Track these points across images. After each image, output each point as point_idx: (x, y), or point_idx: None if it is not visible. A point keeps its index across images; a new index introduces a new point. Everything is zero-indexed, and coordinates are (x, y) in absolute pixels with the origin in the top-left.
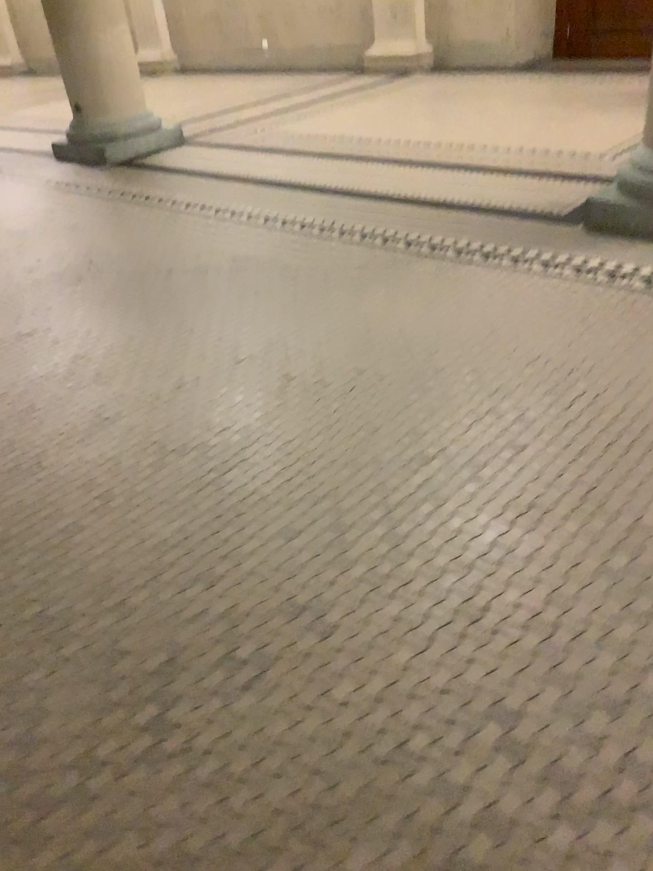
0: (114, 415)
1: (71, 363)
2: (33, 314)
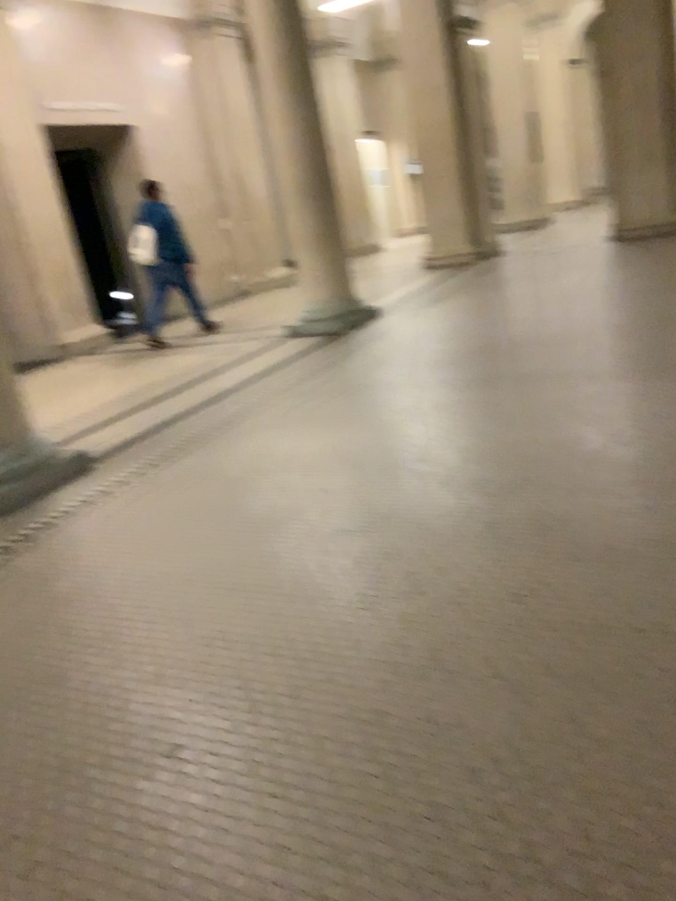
0: (297, 593)
1: (194, 663)
2: (6, 789)
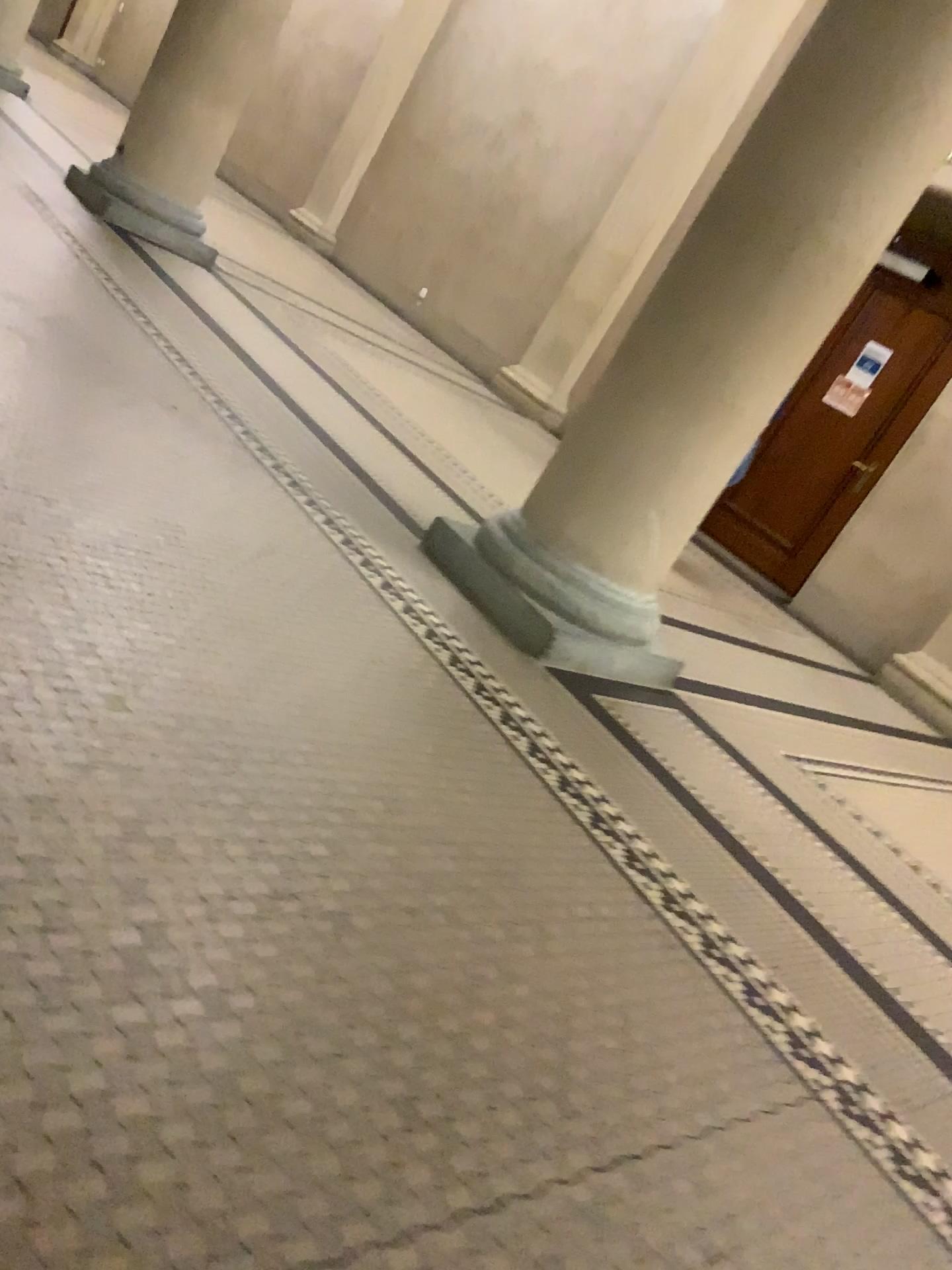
0: None
1: None
2: None
